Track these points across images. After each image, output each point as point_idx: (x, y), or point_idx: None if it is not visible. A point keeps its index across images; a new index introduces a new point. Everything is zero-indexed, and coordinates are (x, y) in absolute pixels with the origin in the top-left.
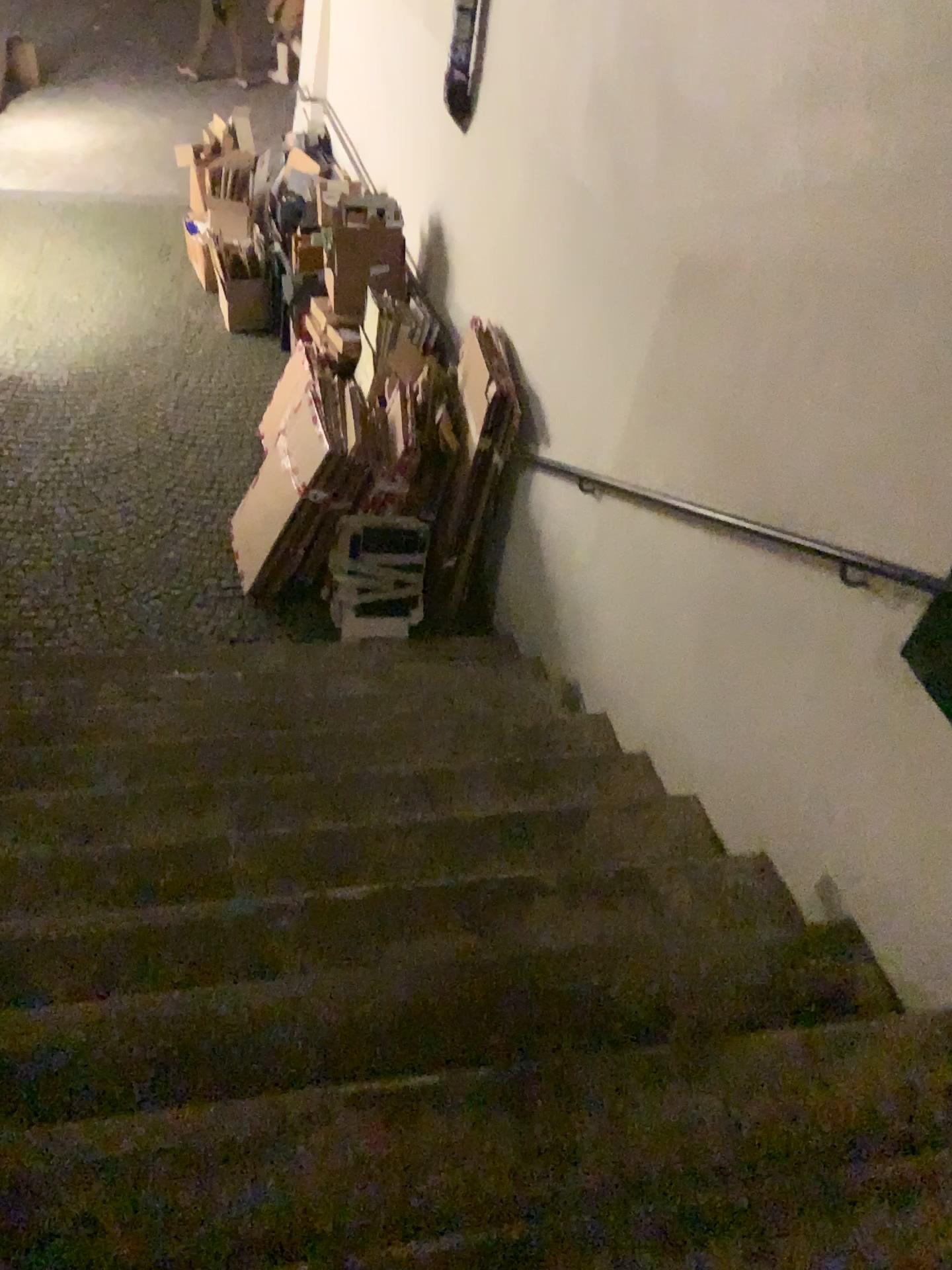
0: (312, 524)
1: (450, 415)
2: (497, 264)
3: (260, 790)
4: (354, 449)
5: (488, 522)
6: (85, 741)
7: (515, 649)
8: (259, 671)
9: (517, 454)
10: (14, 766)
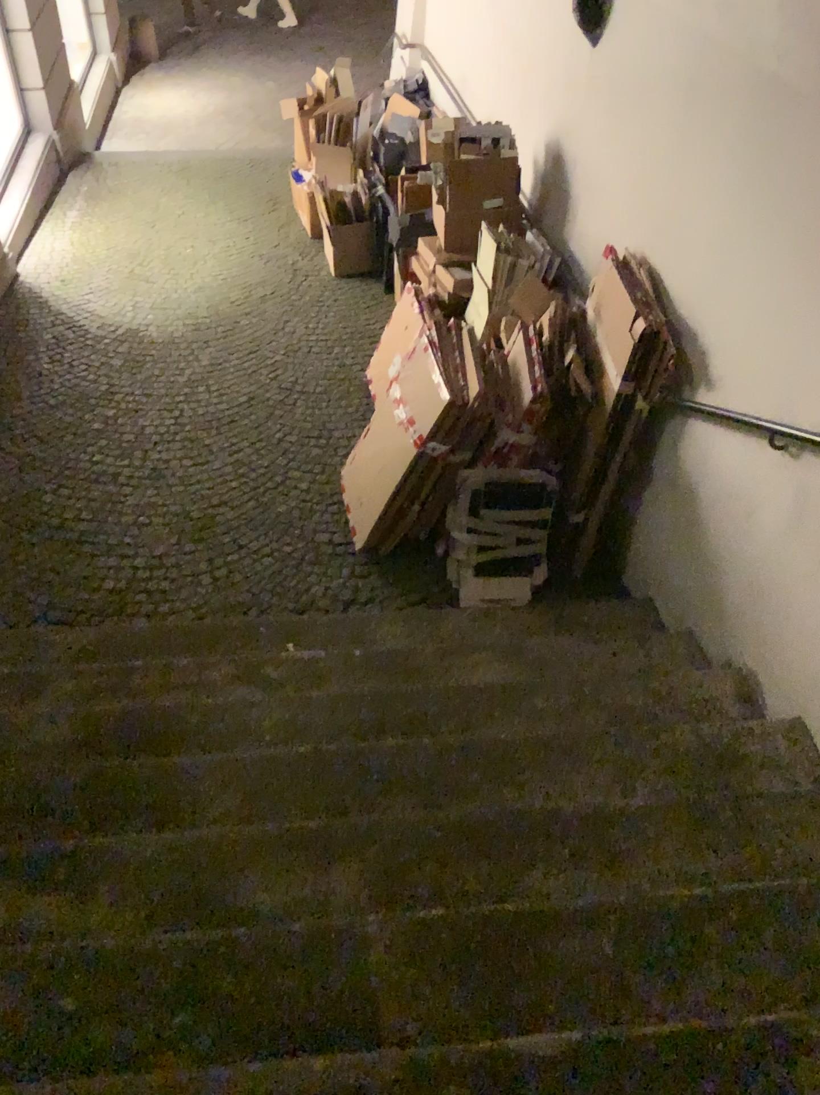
0: (431, 482)
1: (583, 358)
2: (642, 185)
3: (399, 840)
4: (476, 399)
5: (626, 477)
6: (193, 756)
7: (659, 620)
8: (380, 652)
9: (668, 402)
10: (111, 797)
